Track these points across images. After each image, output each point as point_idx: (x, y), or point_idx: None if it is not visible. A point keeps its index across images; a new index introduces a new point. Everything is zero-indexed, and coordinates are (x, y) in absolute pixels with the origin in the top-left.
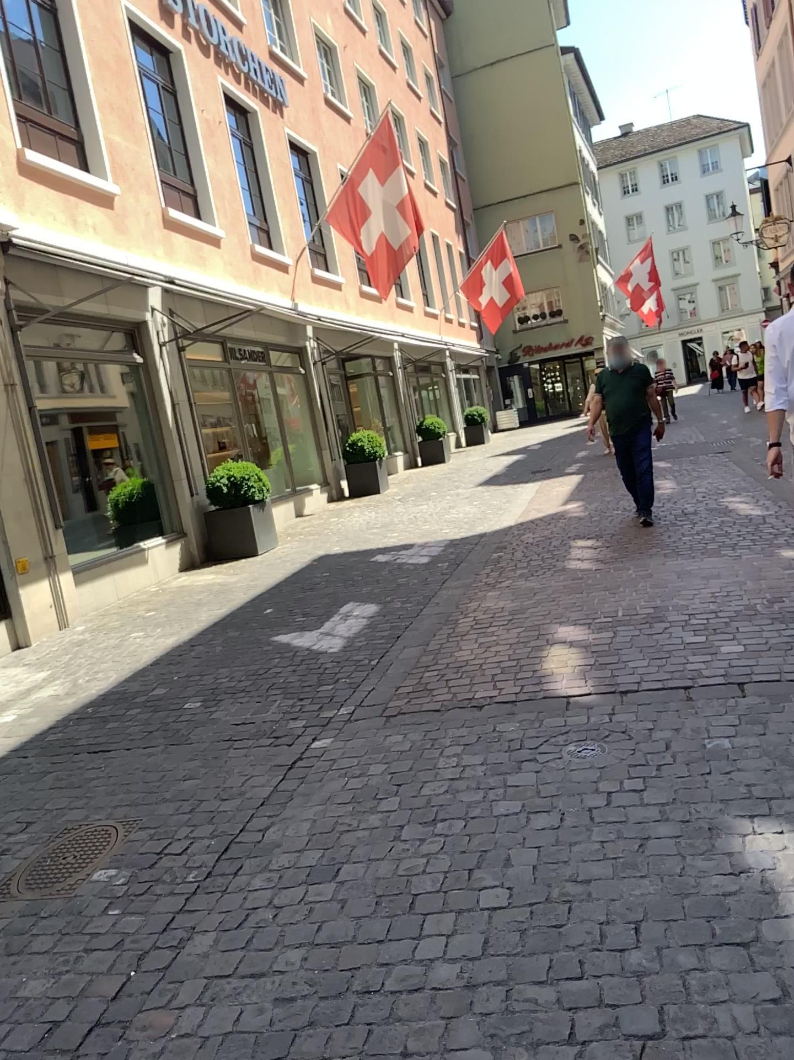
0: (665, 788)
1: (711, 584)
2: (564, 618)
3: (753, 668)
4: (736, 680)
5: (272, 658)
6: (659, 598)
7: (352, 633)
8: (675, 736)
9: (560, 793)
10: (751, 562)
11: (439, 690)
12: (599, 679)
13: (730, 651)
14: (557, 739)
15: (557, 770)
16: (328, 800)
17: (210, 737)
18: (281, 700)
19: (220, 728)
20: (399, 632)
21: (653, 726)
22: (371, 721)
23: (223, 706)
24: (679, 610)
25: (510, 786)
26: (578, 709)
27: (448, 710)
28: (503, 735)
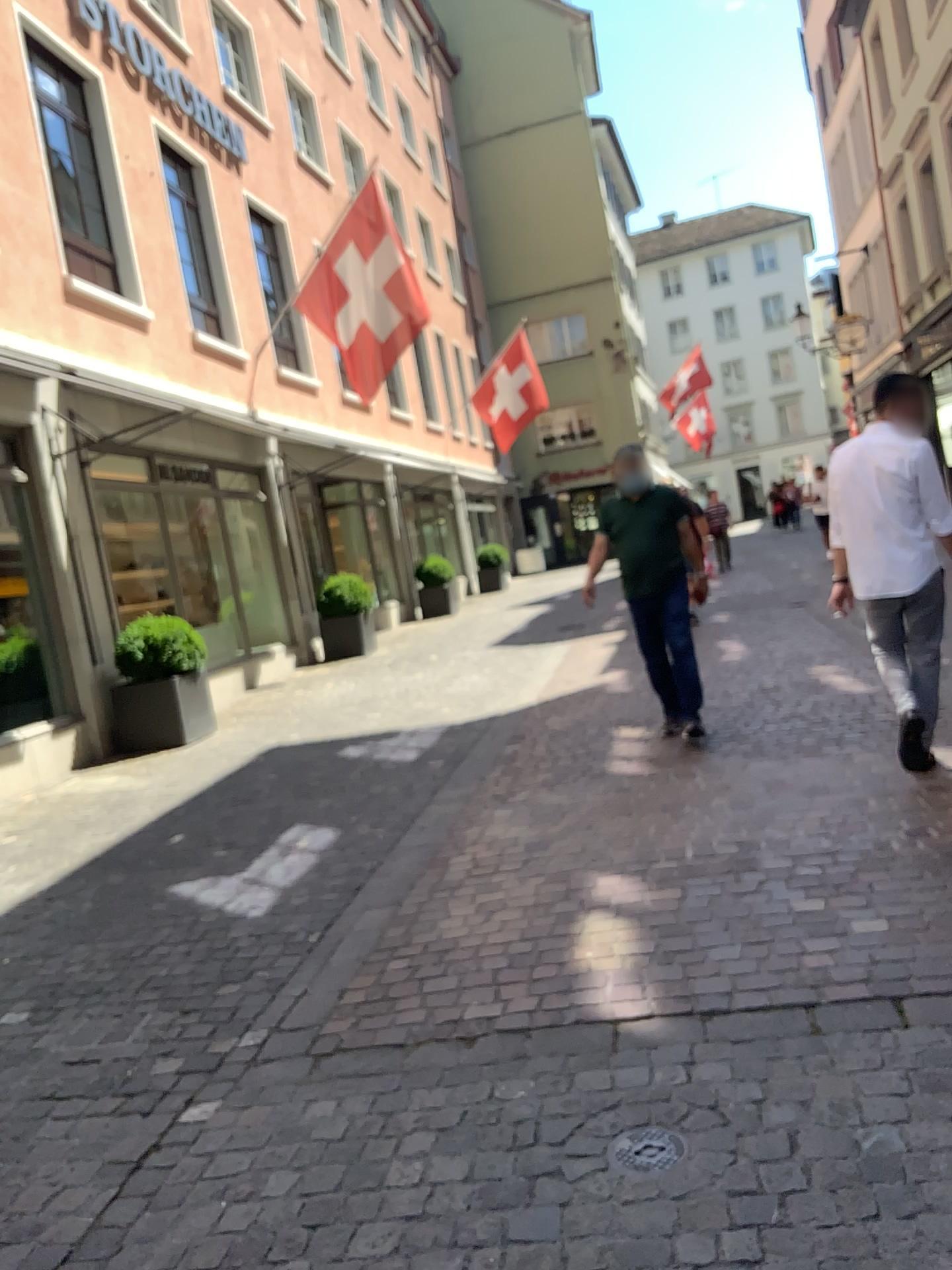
0: (804, 1263)
1: (823, 809)
2: (605, 863)
3: (914, 969)
4: (891, 995)
5: (161, 925)
6: (745, 830)
7: (287, 883)
8: (804, 1122)
9: (606, 1265)
10: (874, 771)
11: (406, 999)
12: (664, 986)
13: (870, 933)
14: (597, 1119)
15: (598, 1203)
16: (179, 1260)
17: (17, 1093)
18: (153, 1013)
19: (42, 1071)
20: (359, 881)
21: (762, 1095)
22: (288, 1065)
23: (59, 1025)
24: (779, 853)
25: (511, 1243)
26: (632, 1049)
27: (417, 1044)
28: (505, 1106)
